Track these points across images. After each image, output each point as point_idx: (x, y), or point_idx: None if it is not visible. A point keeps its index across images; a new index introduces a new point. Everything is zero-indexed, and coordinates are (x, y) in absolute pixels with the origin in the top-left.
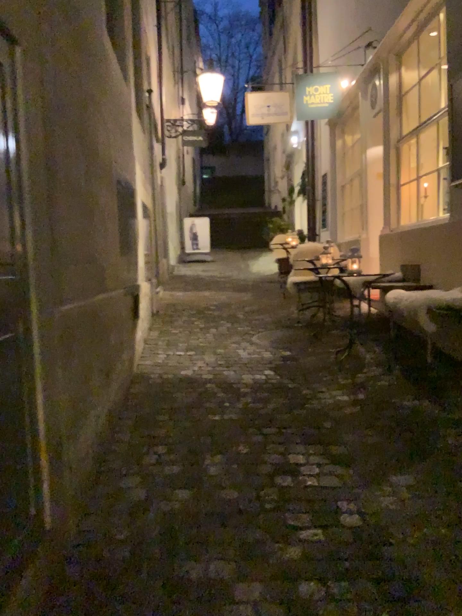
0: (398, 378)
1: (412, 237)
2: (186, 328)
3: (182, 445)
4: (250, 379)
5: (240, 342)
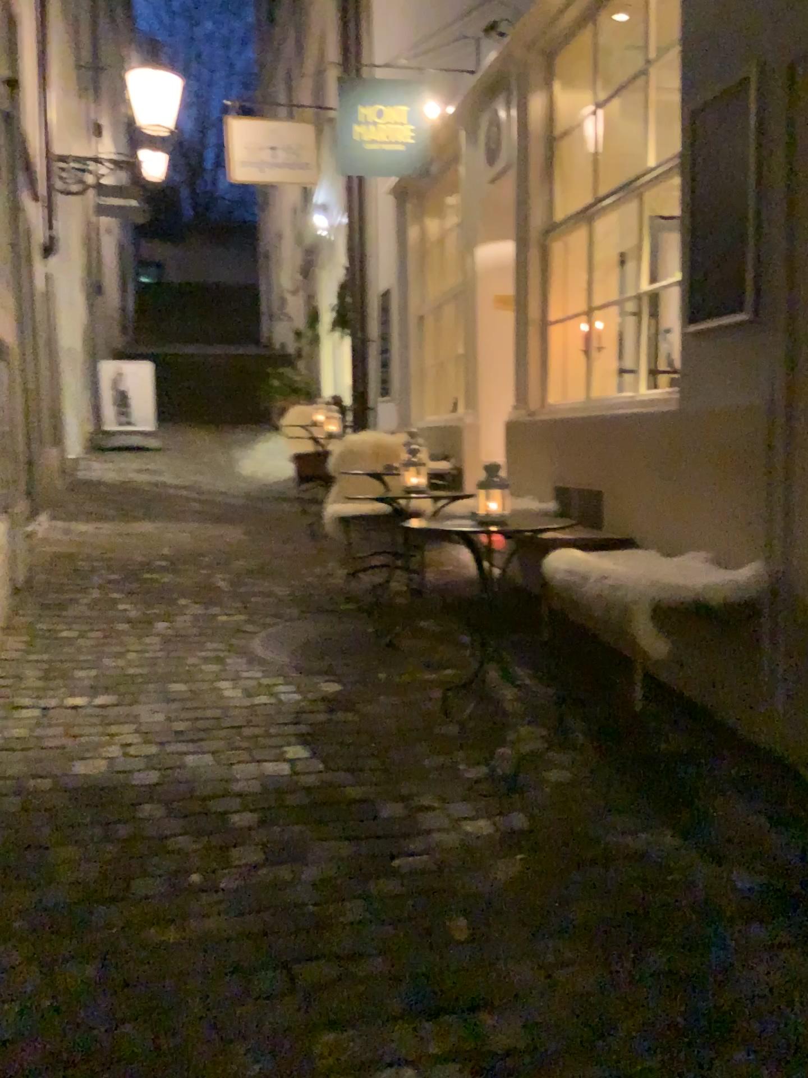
0: (588, 759)
1: (585, 431)
2: (97, 624)
3: (62, 1072)
4: (251, 776)
5: (224, 661)
